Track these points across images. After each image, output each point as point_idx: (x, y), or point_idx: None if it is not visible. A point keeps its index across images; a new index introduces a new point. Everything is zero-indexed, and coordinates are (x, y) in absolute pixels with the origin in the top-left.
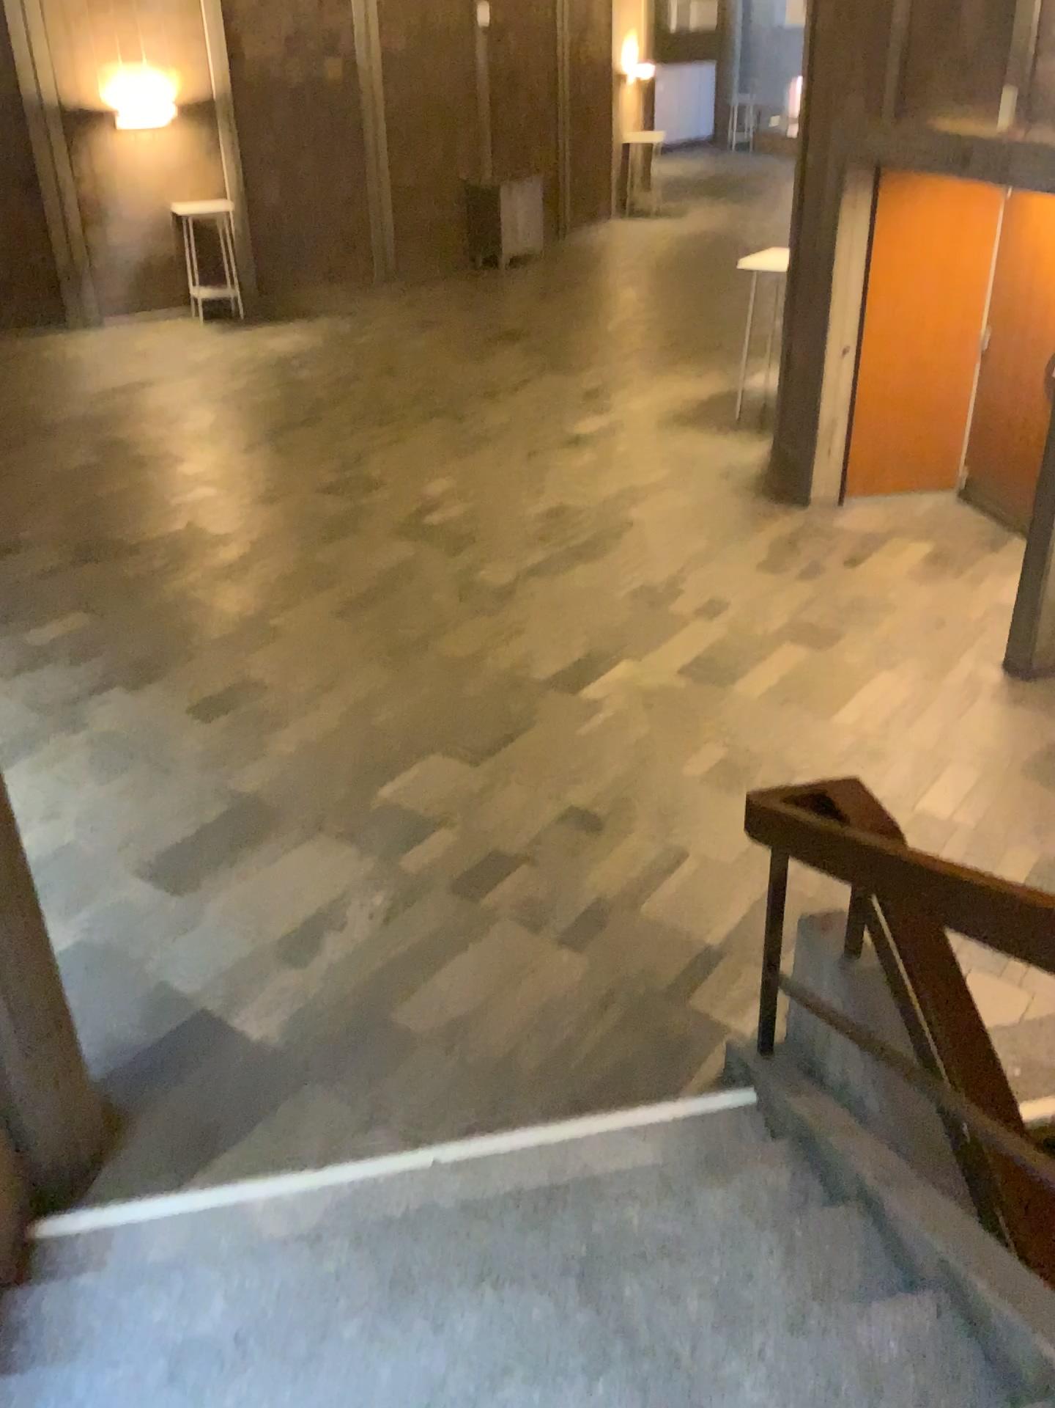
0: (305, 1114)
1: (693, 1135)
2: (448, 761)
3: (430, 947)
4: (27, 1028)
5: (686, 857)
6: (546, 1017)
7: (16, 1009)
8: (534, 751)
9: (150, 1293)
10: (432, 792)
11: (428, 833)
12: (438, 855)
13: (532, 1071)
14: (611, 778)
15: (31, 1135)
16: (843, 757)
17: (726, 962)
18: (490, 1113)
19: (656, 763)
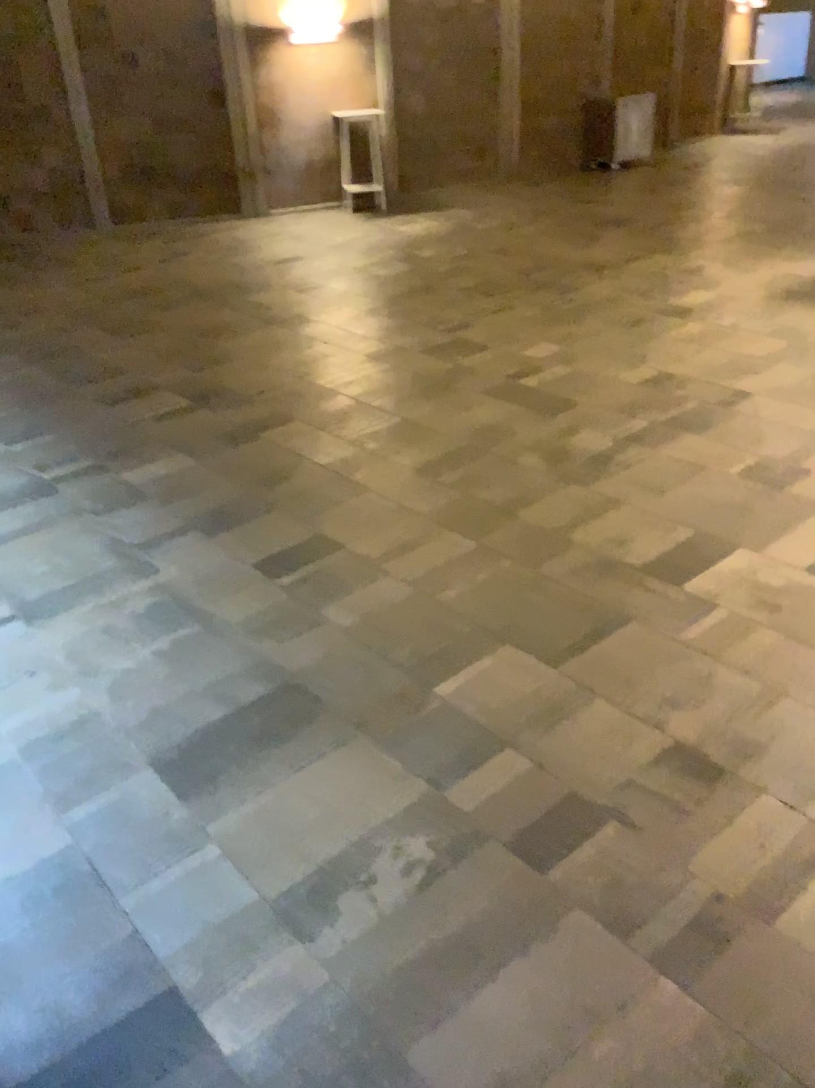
0: None
1: None
2: (523, 655)
3: (477, 930)
4: None
5: None
6: None
7: None
8: (627, 652)
9: None
10: (502, 692)
11: (491, 750)
12: (500, 784)
13: None
14: (721, 702)
15: None
16: None
17: None
18: None
19: (780, 686)
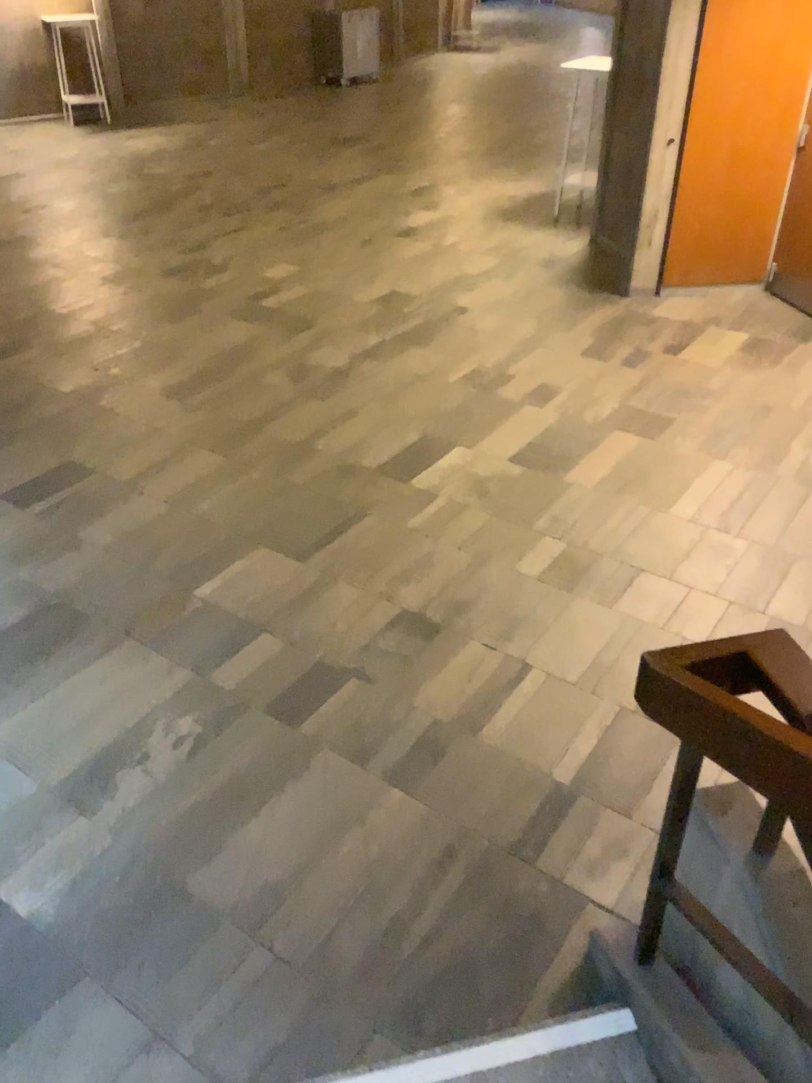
0: (73, 1029)
1: (557, 1081)
2: (273, 554)
3: (242, 783)
4: None
5: (526, 667)
6: (373, 878)
7: None
8: (365, 542)
9: None
10: (256, 588)
11: (248, 638)
12: (257, 665)
13: (356, 957)
14: (443, 575)
15: None
16: (686, 554)
17: (577, 802)
18: (303, 1023)
19: (490, 557)
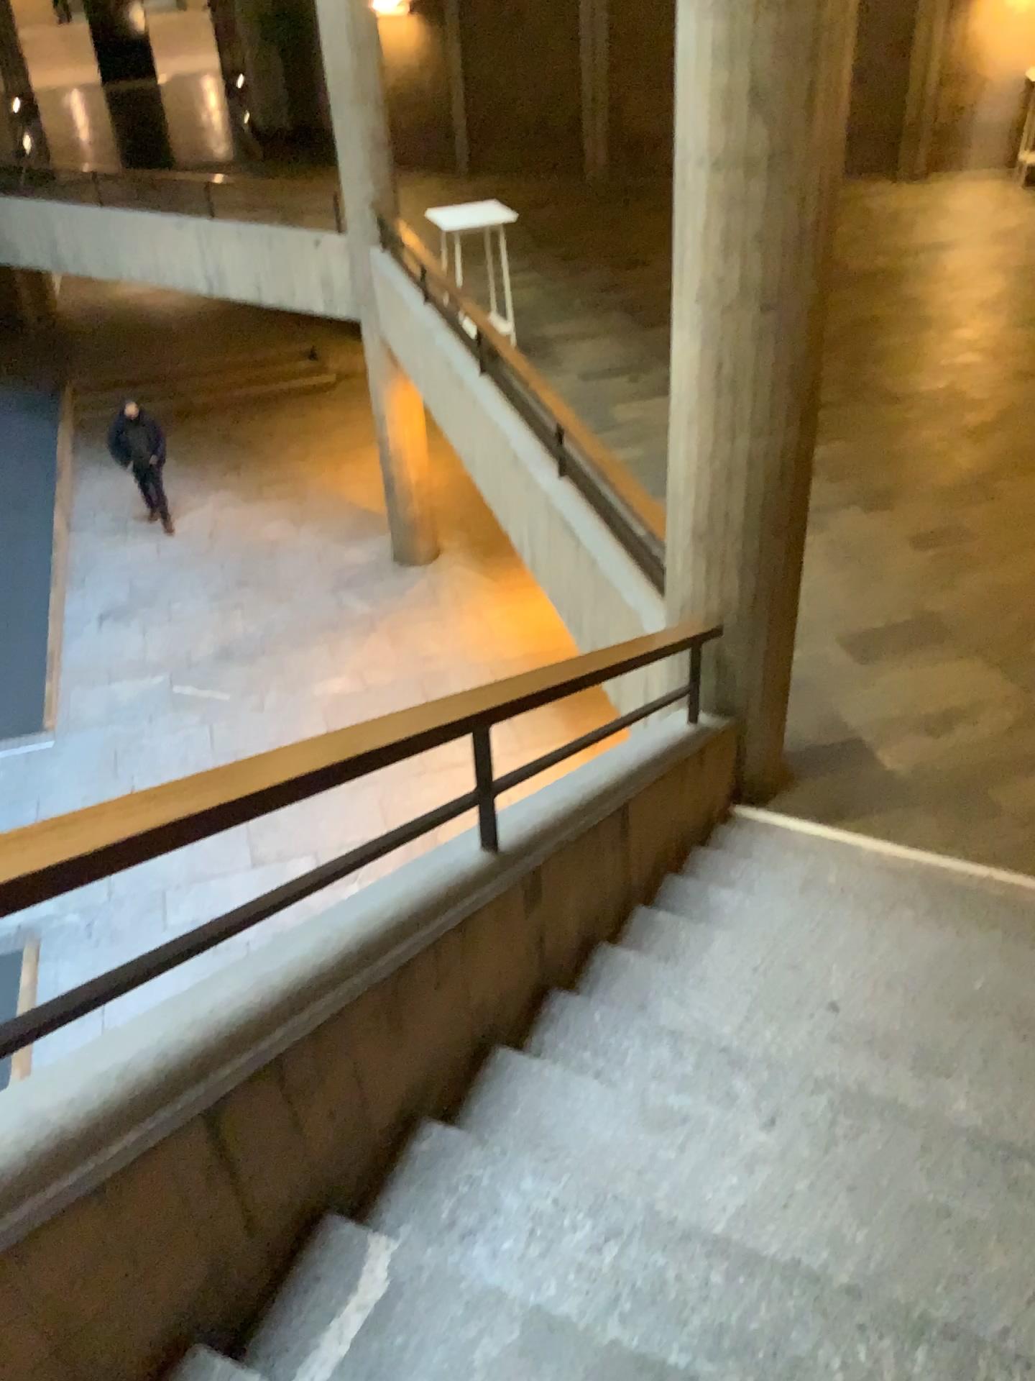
0: (911, 818)
1: None
2: None
3: None
4: (774, 690)
5: None
6: None
7: (772, 676)
8: None
9: (800, 855)
10: None
11: None
12: None
13: None
14: None
15: (757, 751)
16: None
17: None
18: None
19: None
